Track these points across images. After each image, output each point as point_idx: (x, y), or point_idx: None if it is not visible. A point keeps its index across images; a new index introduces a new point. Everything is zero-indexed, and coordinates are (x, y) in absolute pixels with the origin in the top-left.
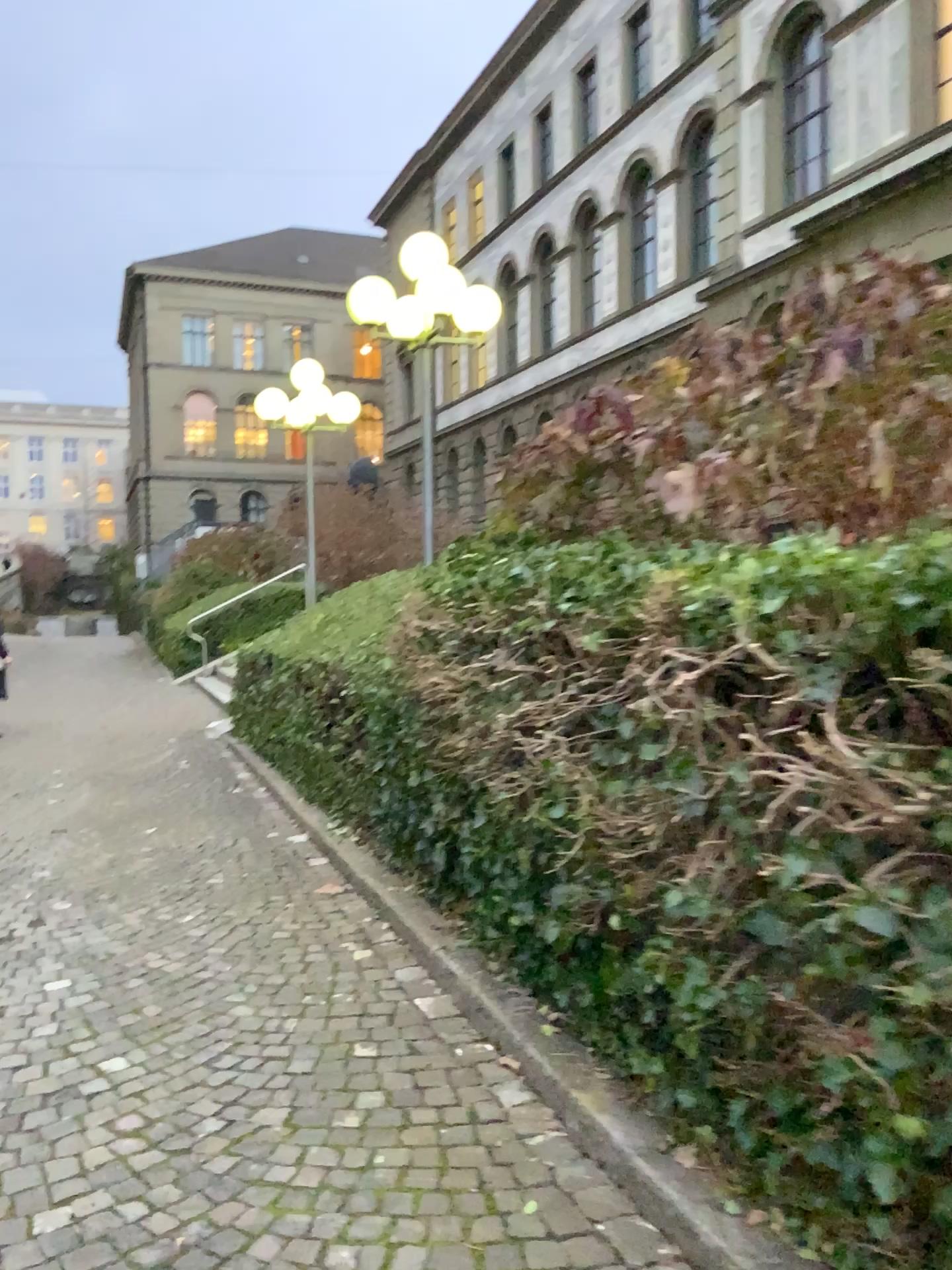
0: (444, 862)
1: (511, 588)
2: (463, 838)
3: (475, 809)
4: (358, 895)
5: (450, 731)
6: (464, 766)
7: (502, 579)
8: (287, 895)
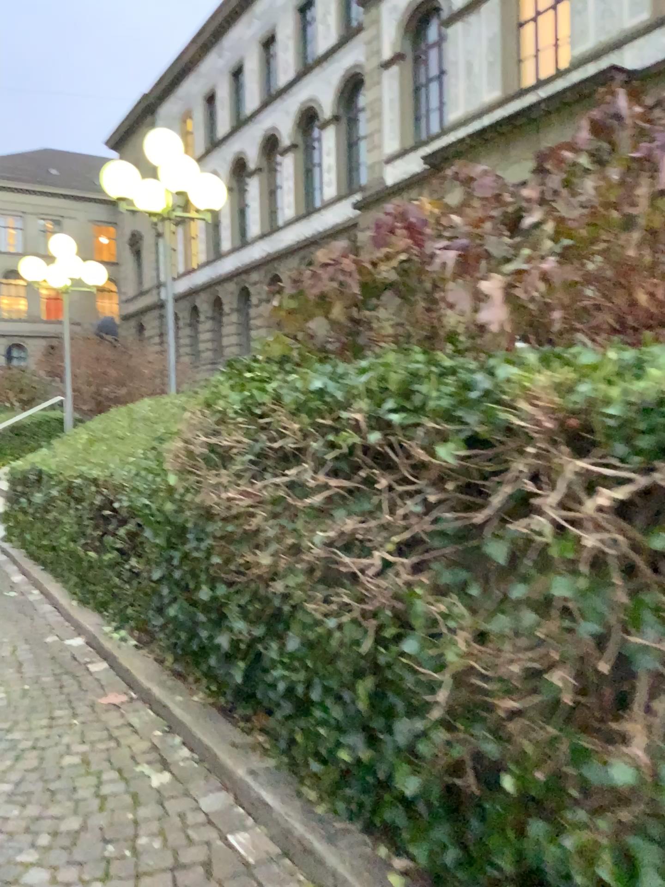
0: (240, 677)
1: (316, 402)
2: (273, 662)
3: (281, 630)
4: (146, 708)
5: (249, 549)
6: (266, 585)
7: (306, 393)
8: (72, 714)
